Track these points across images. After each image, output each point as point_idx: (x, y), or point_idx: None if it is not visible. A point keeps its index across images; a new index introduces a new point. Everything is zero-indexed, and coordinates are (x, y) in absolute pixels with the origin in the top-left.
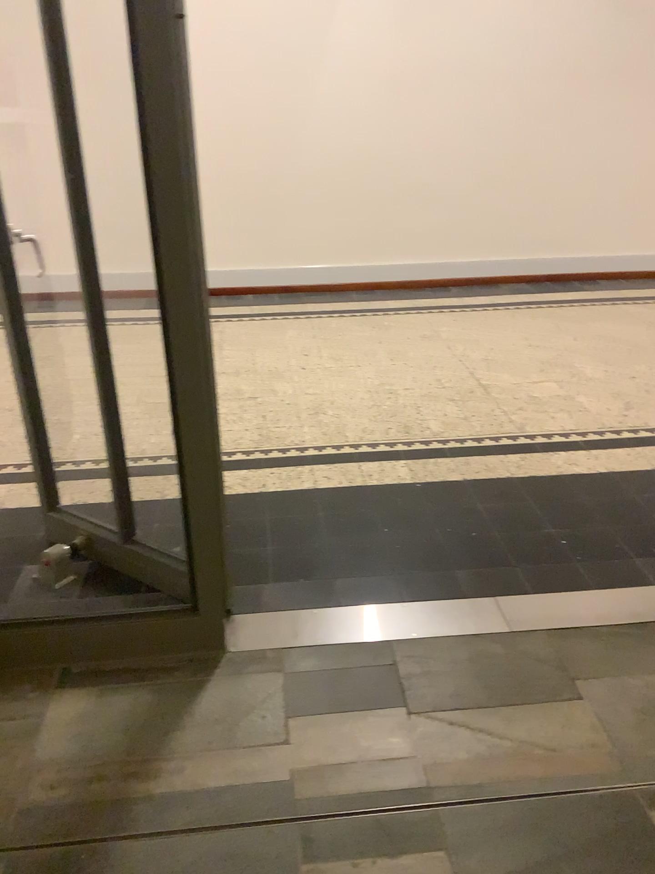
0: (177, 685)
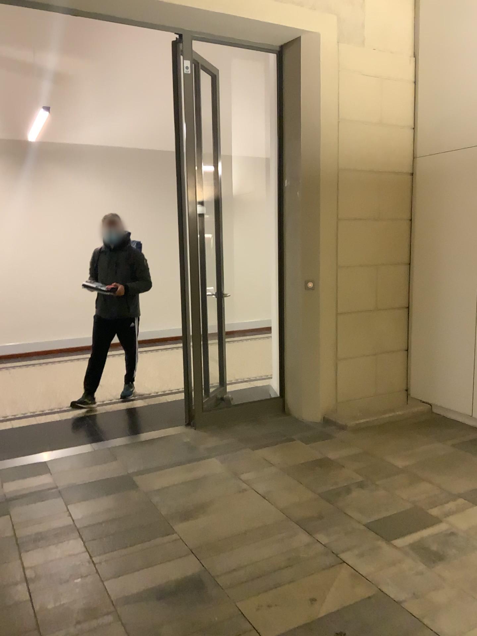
0: None
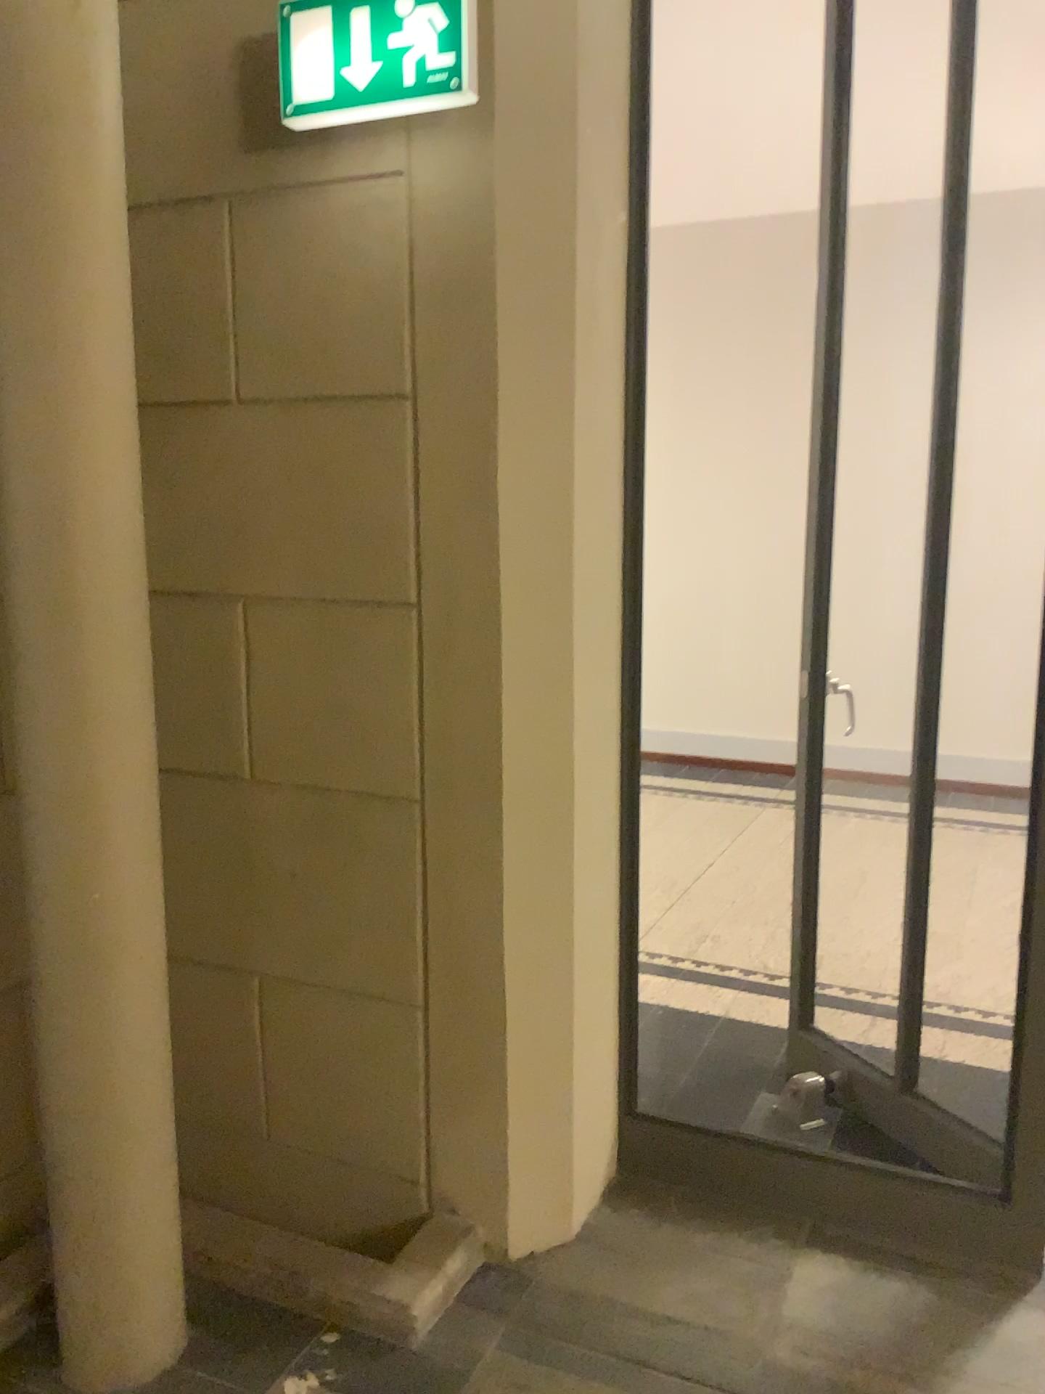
0: (970, 1301)
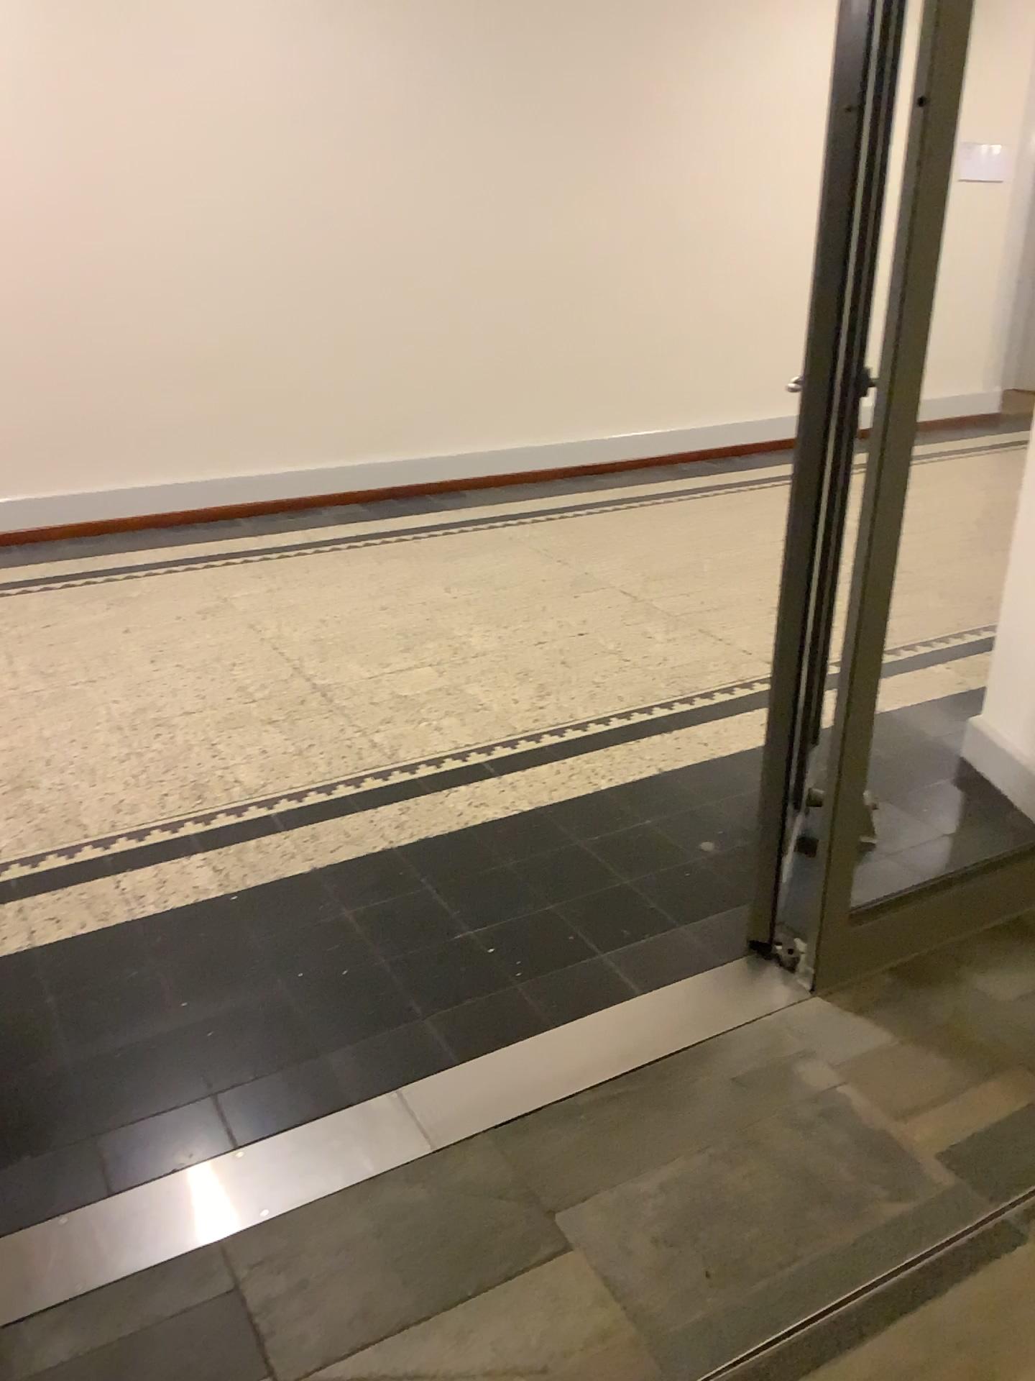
0: None
